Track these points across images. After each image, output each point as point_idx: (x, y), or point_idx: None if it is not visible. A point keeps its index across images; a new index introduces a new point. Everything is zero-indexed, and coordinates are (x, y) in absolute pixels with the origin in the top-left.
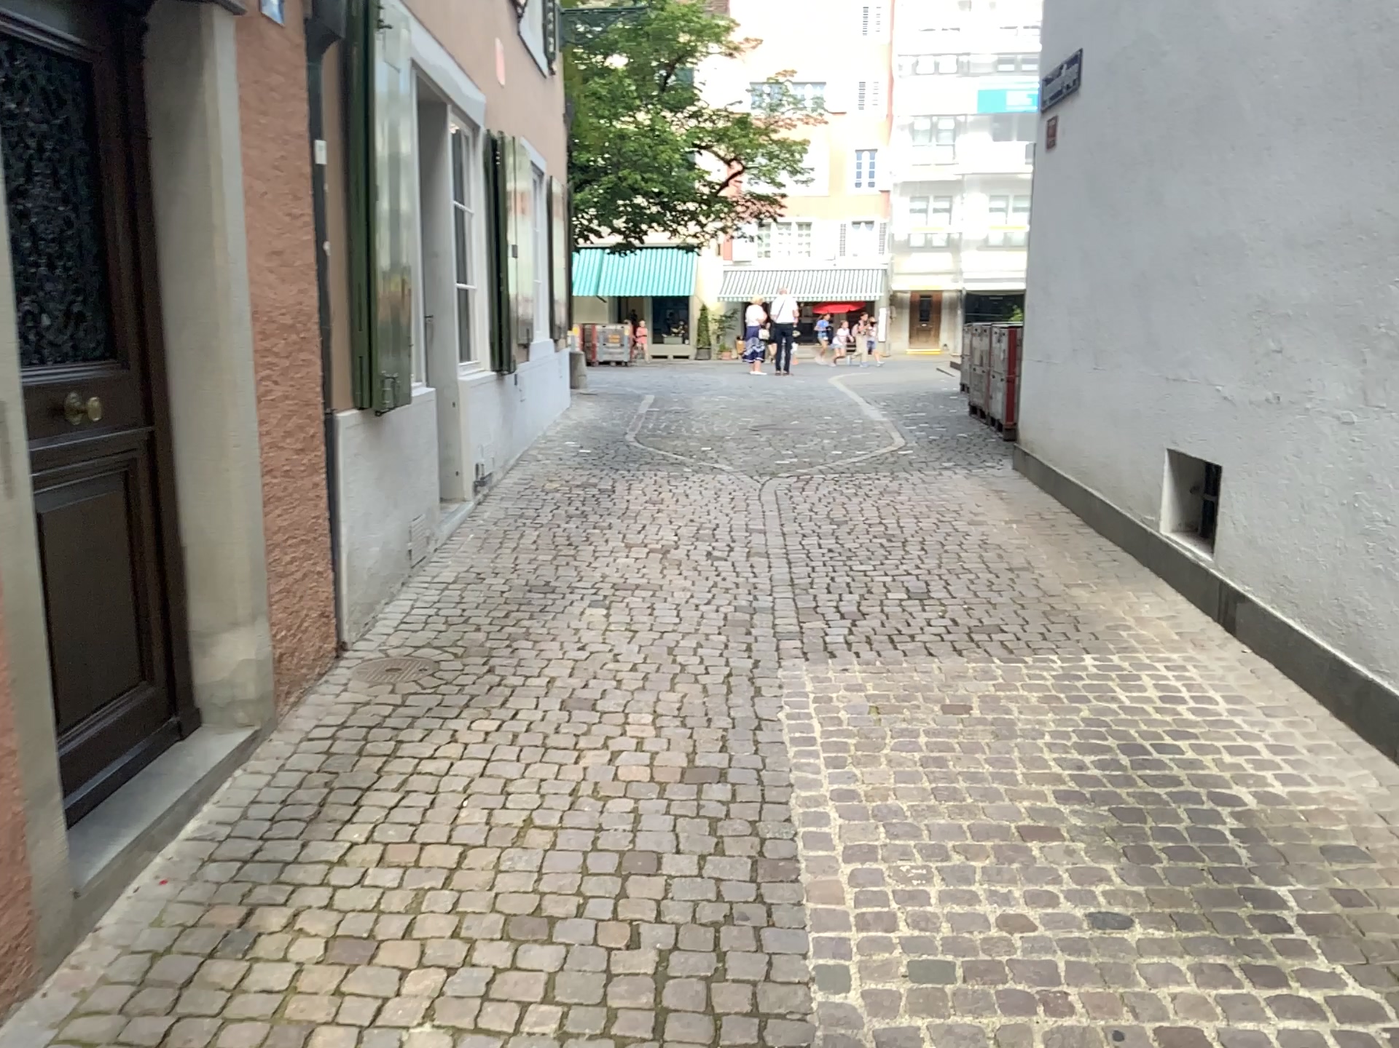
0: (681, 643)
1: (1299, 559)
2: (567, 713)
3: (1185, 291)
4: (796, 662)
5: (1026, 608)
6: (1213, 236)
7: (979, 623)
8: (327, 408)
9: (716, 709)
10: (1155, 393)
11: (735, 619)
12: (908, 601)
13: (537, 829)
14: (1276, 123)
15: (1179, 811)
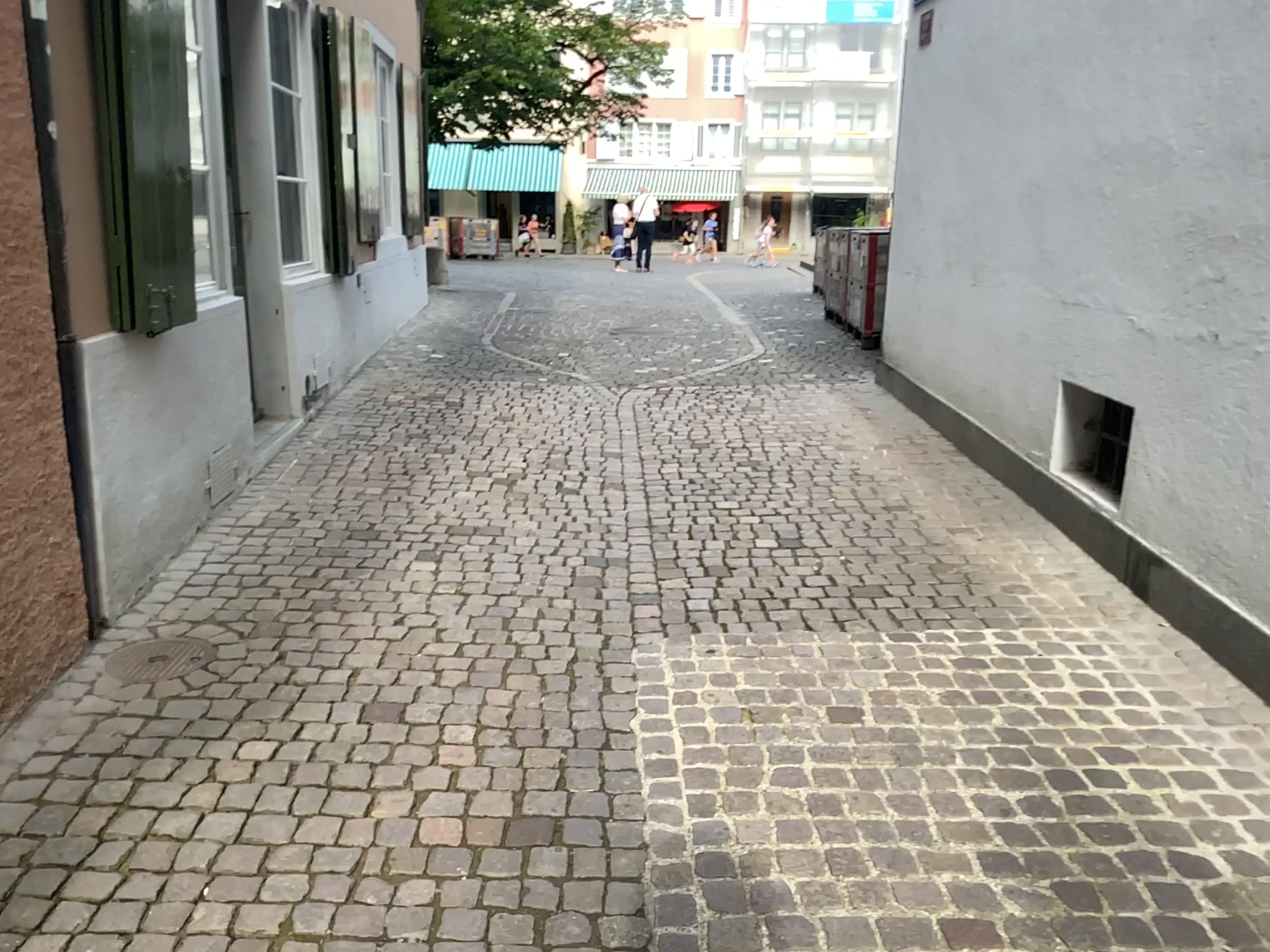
0: (518, 612)
1: (1241, 529)
2: (367, 727)
3: (1092, 203)
4: (652, 641)
5: (909, 562)
6: (1134, 140)
7: (861, 585)
8: (57, 337)
9: (553, 719)
10: (1049, 317)
11: (582, 578)
12: (778, 552)
13: (293, 945)
14: (1229, 4)
15: (1141, 891)
